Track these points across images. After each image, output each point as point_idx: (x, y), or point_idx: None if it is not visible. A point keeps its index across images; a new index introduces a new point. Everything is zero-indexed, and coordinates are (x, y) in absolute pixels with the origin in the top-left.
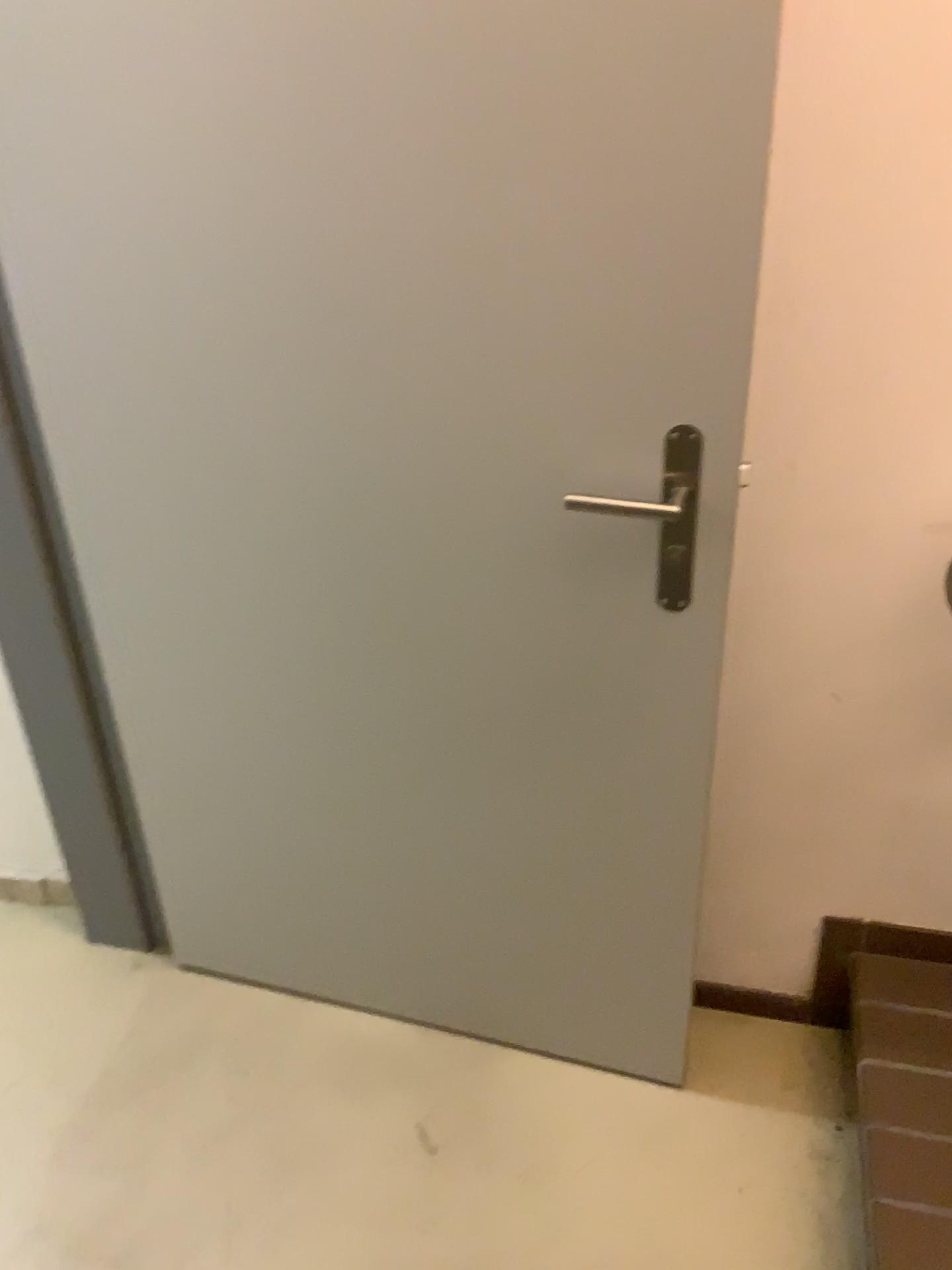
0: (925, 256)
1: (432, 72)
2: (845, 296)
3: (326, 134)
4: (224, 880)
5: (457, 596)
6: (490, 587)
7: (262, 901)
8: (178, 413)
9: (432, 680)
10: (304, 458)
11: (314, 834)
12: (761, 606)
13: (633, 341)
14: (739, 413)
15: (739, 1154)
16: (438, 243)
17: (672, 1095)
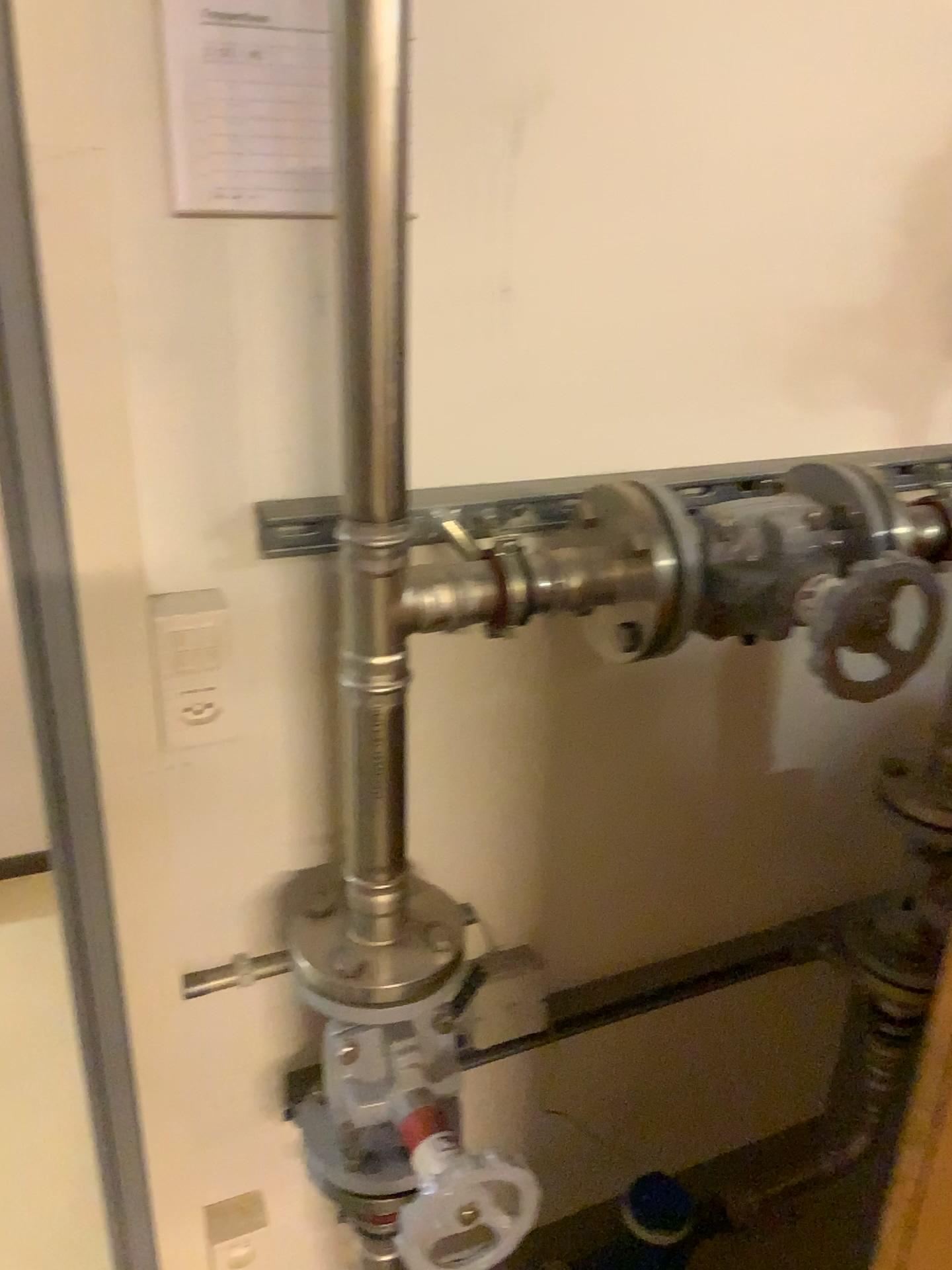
0: None
1: None
2: None
3: None
4: None
5: None
6: None
7: None
8: None
9: None
10: None
11: None
12: None
13: None
14: None
15: (33, 946)
16: None
17: None
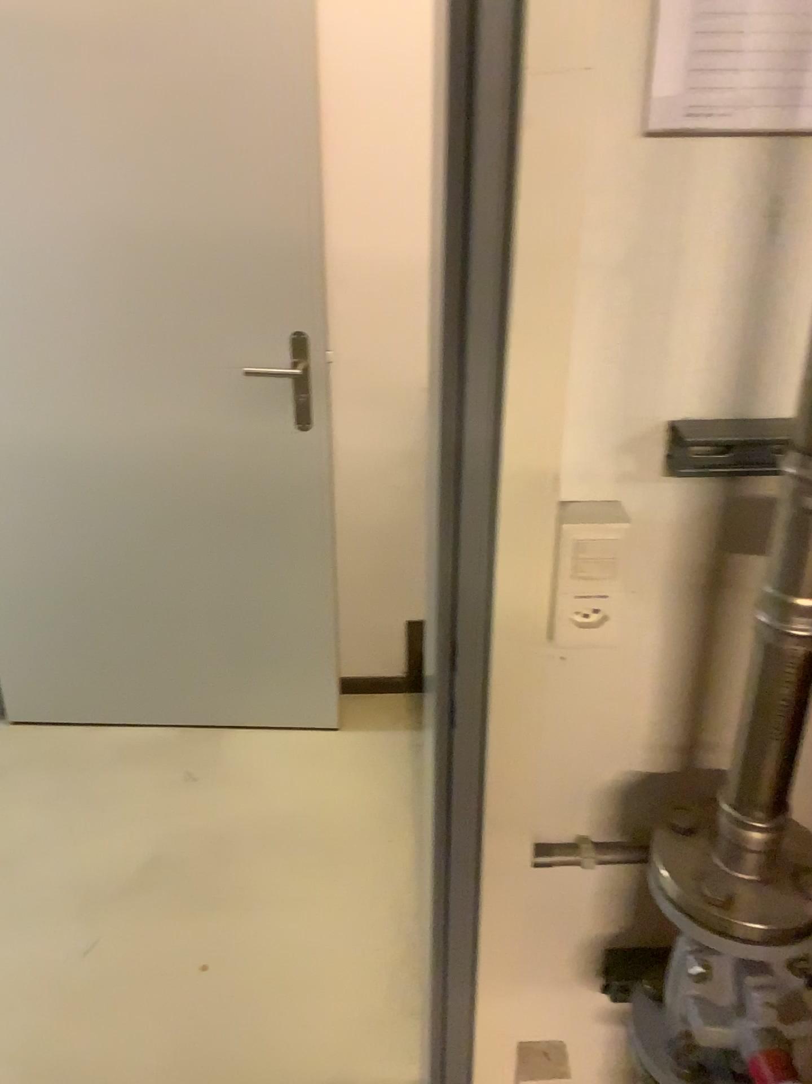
0: (405, 255)
1: (162, 164)
2: (371, 275)
3: (108, 192)
4: (43, 651)
5: (188, 437)
6: (206, 430)
7: (70, 661)
8: (20, 343)
9: (176, 490)
10: (97, 364)
11: (105, 605)
12: (352, 440)
13: (270, 293)
14: (325, 329)
15: (371, 755)
16: (169, 246)
17: (333, 738)
